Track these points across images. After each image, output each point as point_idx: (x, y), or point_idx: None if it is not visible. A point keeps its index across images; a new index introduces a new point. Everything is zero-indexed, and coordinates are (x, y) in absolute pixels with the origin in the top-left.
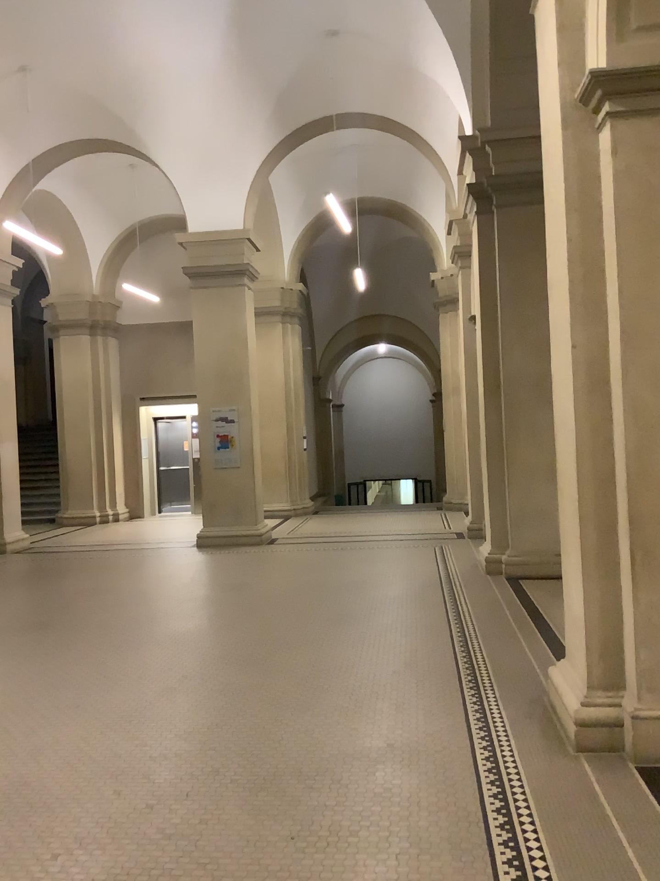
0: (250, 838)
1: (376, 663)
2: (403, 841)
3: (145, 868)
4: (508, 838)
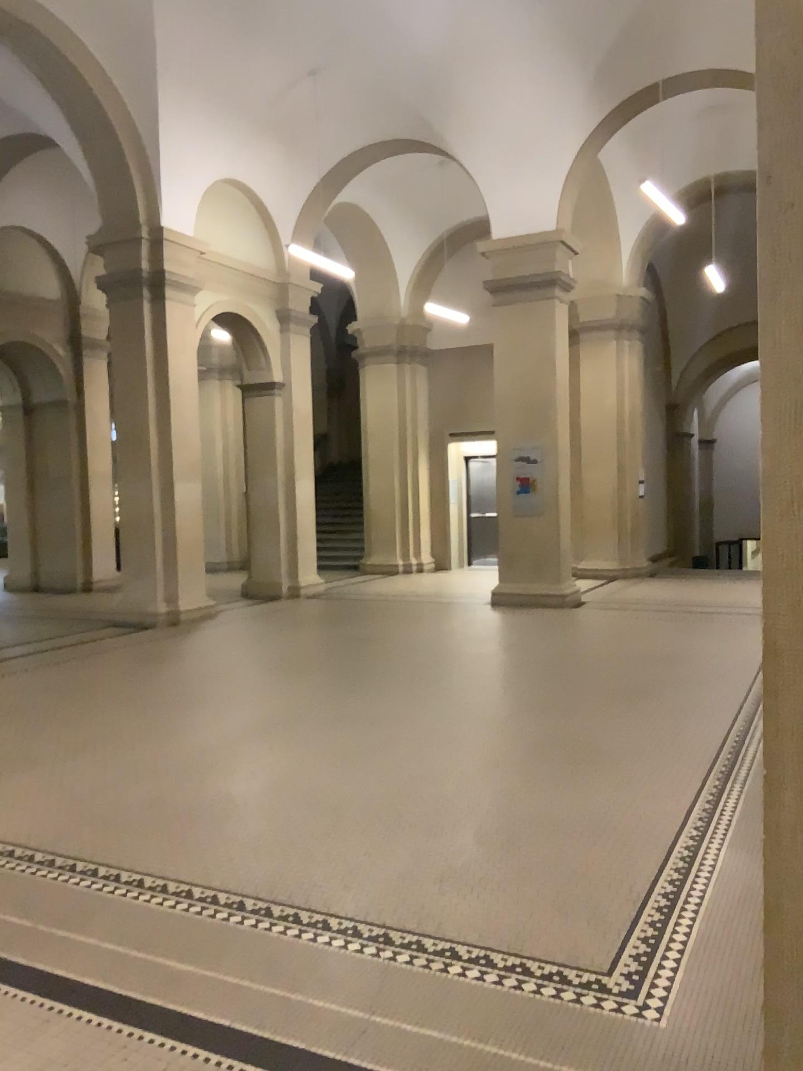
0: (399, 873)
1: (618, 740)
2: (543, 900)
3: (296, 879)
4: (654, 917)
